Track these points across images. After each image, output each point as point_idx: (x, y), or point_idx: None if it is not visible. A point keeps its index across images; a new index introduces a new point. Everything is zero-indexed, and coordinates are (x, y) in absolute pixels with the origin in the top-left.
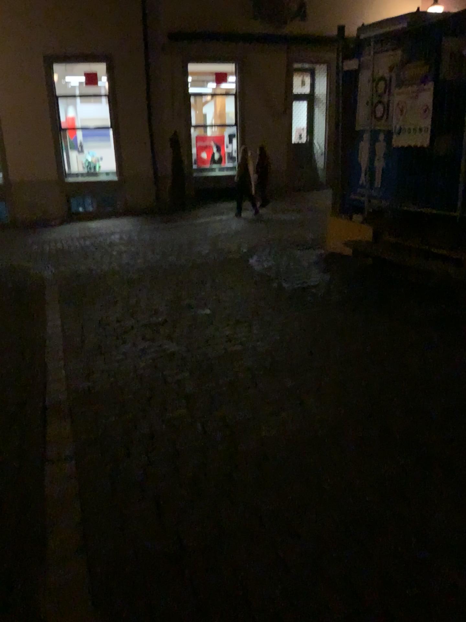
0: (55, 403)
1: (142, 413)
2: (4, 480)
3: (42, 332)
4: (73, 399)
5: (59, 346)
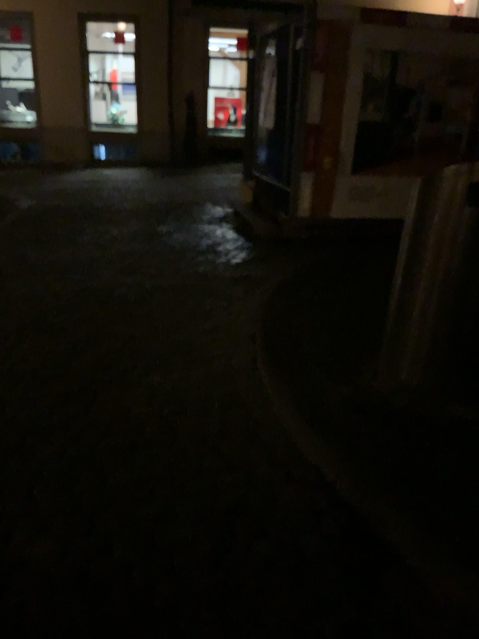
0: None
1: None
2: None
3: None
4: None
5: None
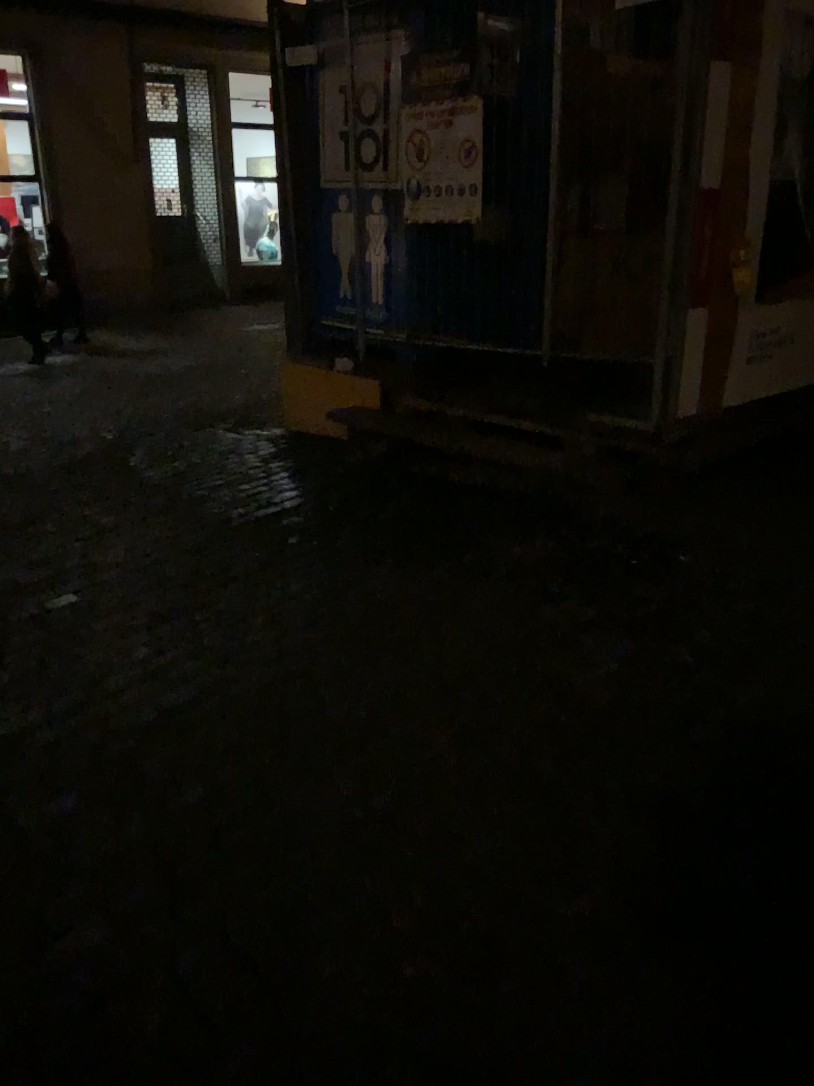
0: None
1: None
2: None
3: None
4: None
5: None
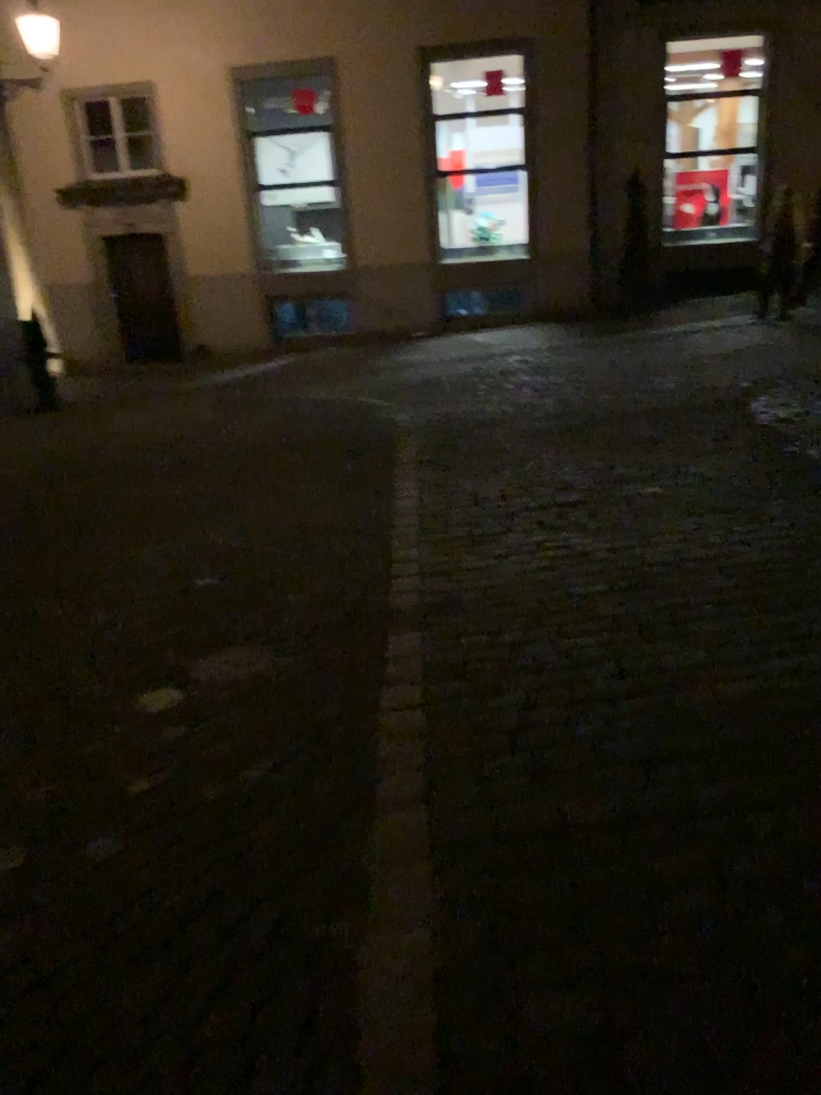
0: (396, 605)
1: (520, 632)
2: (321, 696)
3: (386, 503)
4: (422, 603)
5: (410, 526)
